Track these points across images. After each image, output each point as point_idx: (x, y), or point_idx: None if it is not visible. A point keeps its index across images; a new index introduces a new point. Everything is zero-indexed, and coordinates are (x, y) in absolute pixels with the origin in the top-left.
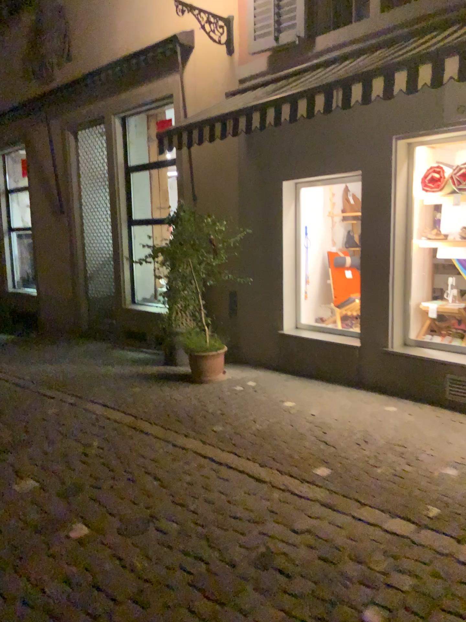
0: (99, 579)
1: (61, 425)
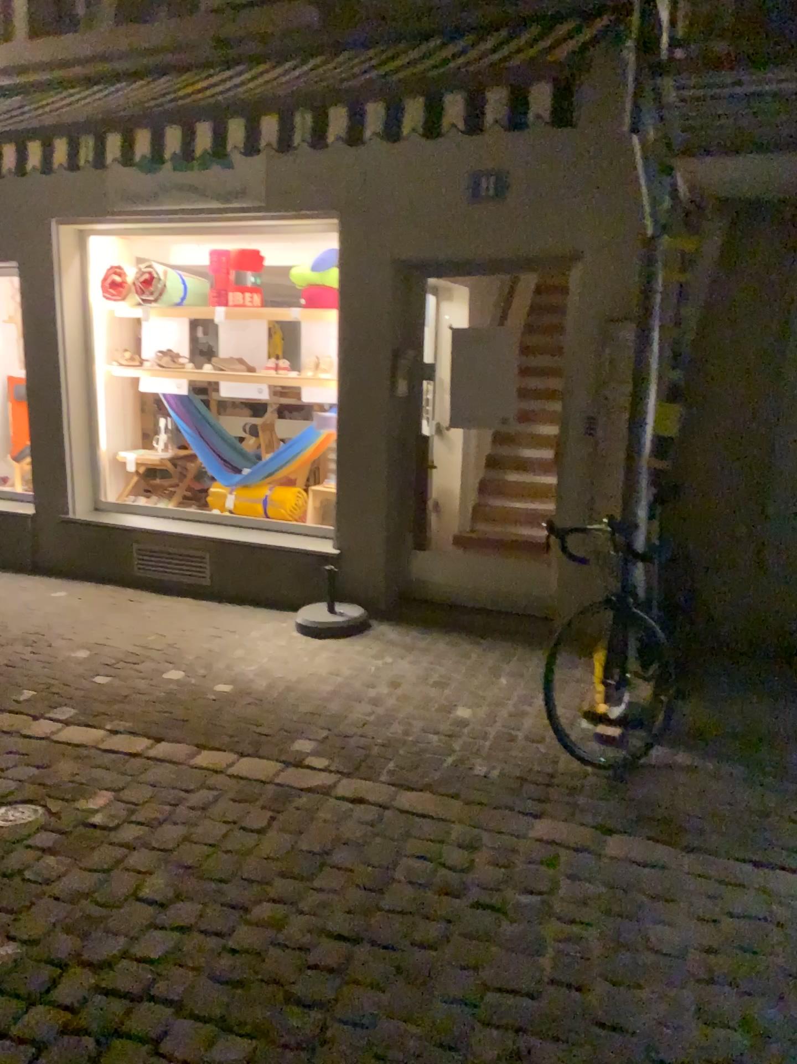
0: None
1: None
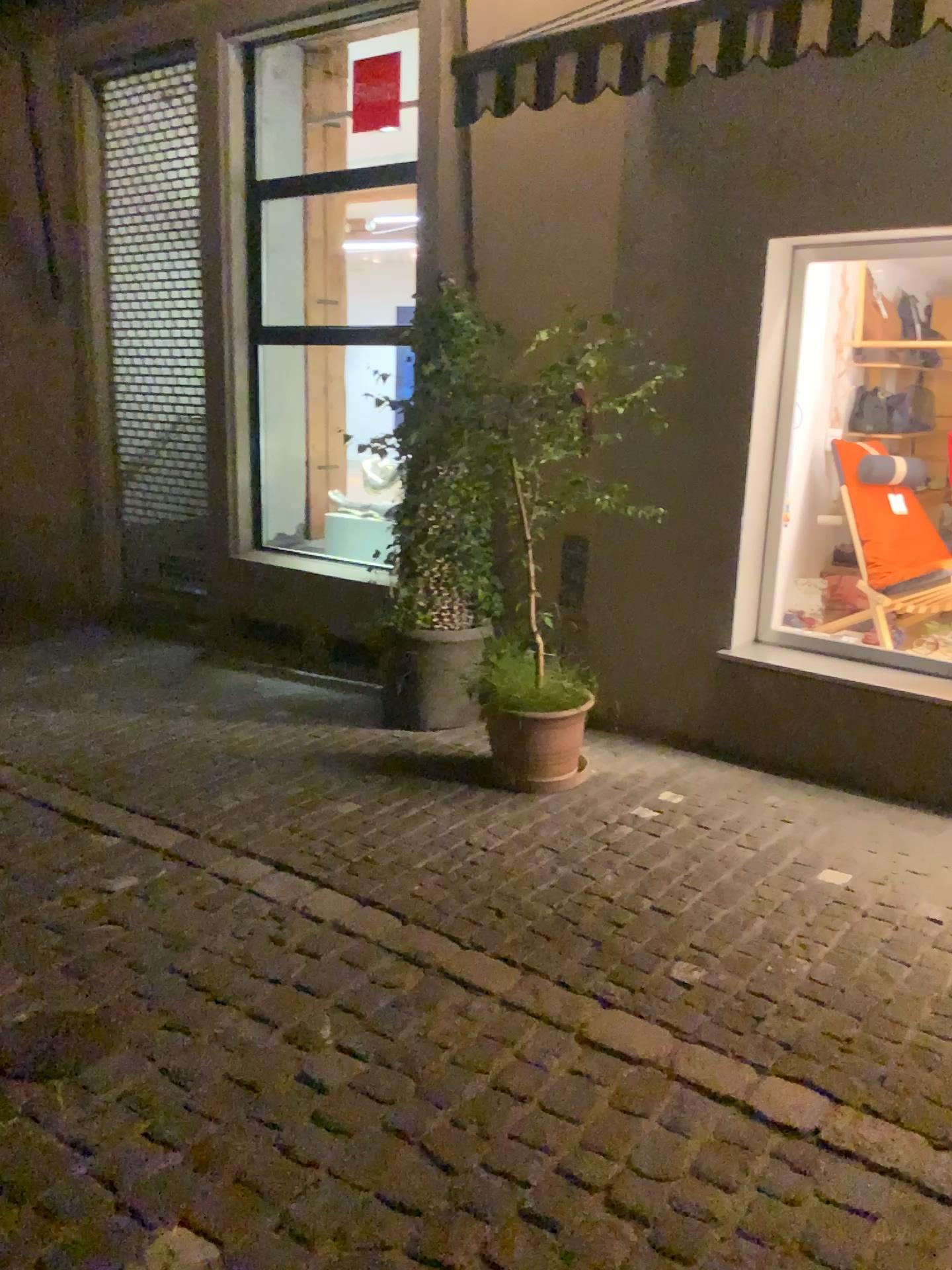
0: None
1: (185, 952)
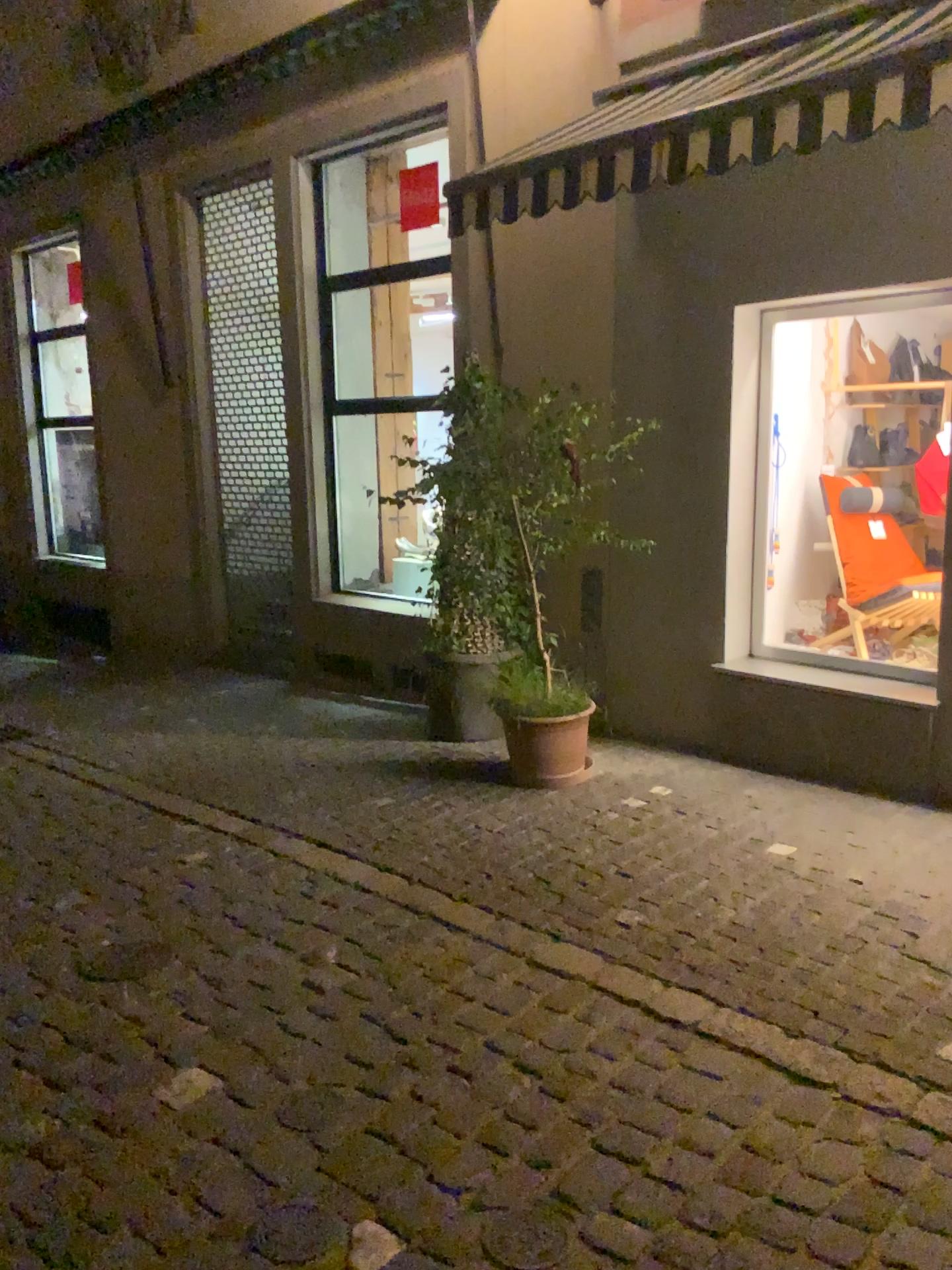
0: None
1: (235, 902)
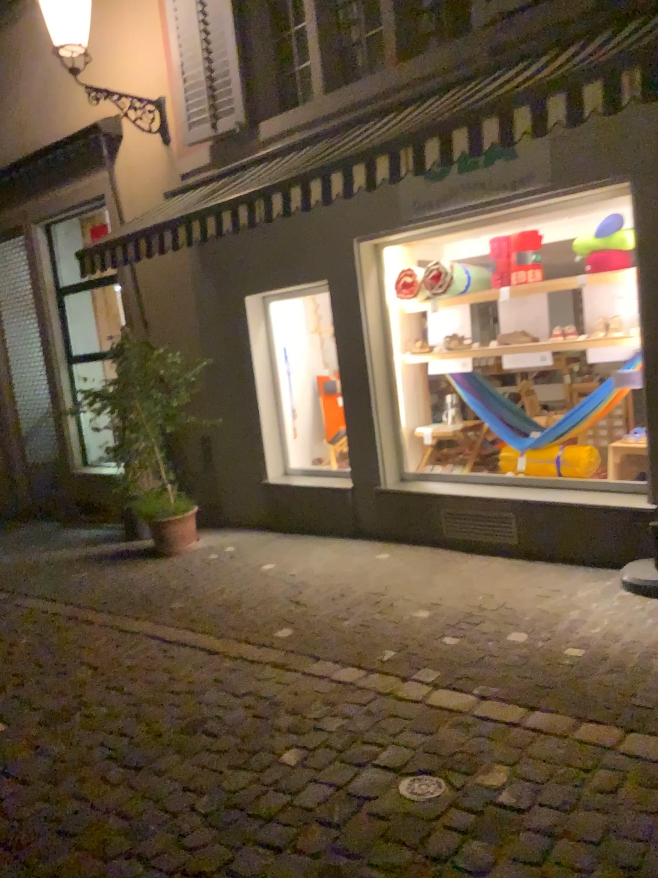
0: (8, 767)
1: None
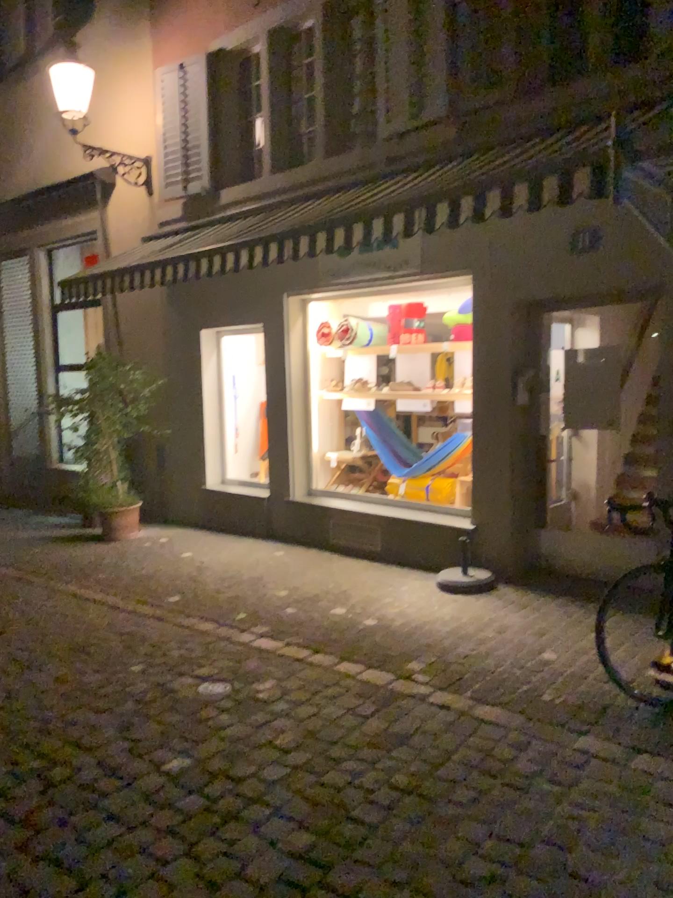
0: None
1: None
